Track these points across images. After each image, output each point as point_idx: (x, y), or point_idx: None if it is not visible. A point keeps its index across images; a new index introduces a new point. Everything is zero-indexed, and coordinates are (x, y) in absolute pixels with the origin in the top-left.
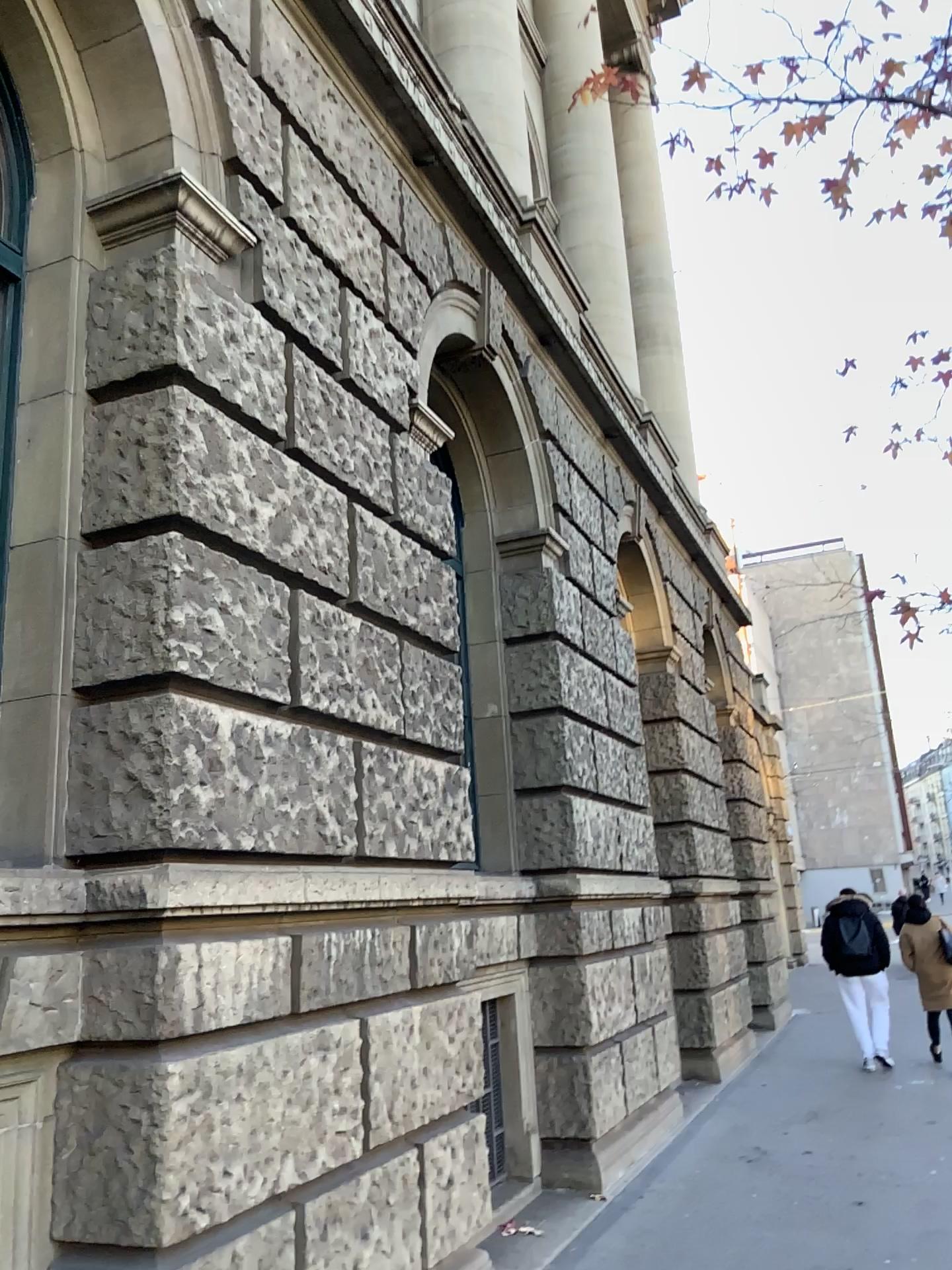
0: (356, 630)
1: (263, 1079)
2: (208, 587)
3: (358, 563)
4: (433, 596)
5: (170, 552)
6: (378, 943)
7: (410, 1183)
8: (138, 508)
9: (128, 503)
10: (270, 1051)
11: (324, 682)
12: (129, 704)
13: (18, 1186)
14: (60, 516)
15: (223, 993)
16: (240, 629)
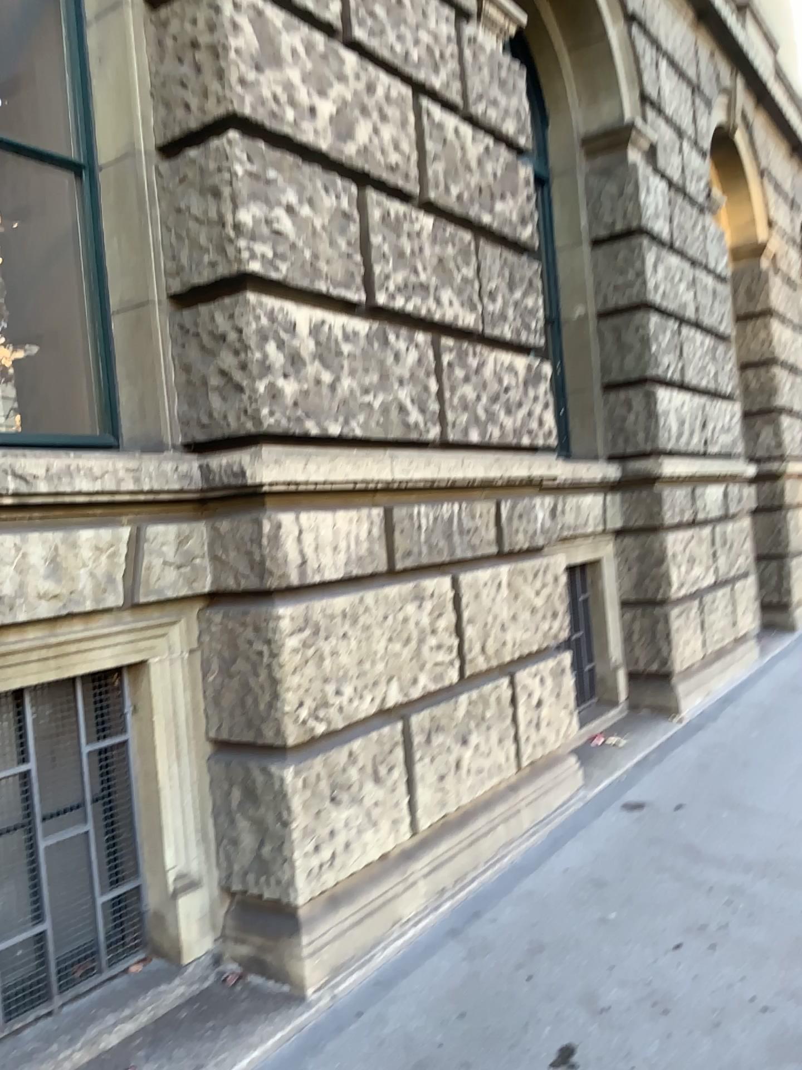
0: (428, 228)
1: (364, 622)
2: (275, 189)
3: (428, 161)
4: (509, 194)
5: (234, 156)
6: (466, 513)
7: (503, 703)
8: (201, 114)
9: (192, 111)
10: (369, 600)
11: (399, 279)
12: (214, 305)
13: (174, 699)
14: (135, 132)
15: (323, 553)
16: (311, 229)
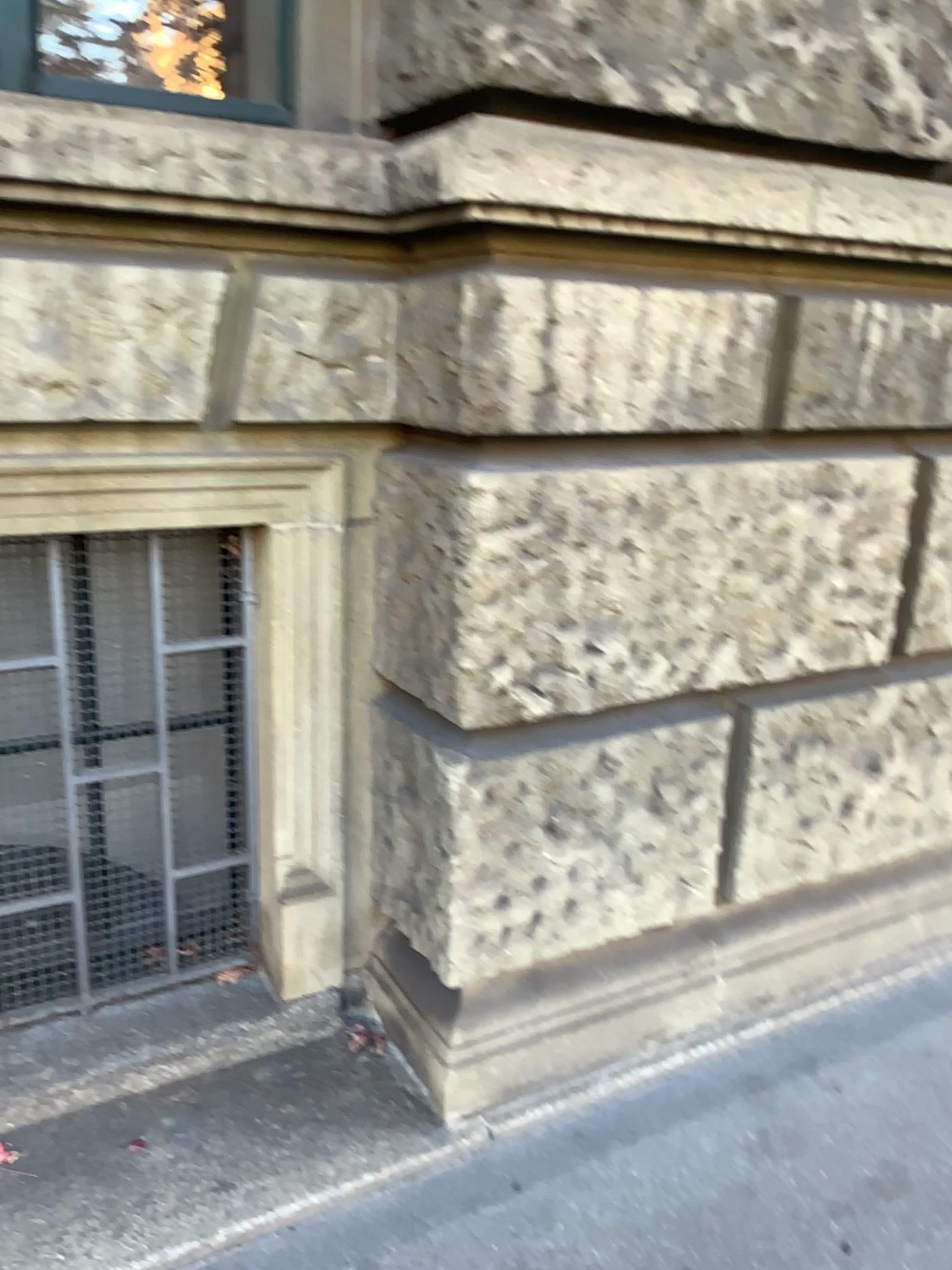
0: None
1: (678, 526)
2: None
3: None
4: None
5: None
6: None
7: None
8: None
9: None
10: (697, 484)
11: None
12: None
13: (313, 601)
14: None
15: (611, 378)
16: None
